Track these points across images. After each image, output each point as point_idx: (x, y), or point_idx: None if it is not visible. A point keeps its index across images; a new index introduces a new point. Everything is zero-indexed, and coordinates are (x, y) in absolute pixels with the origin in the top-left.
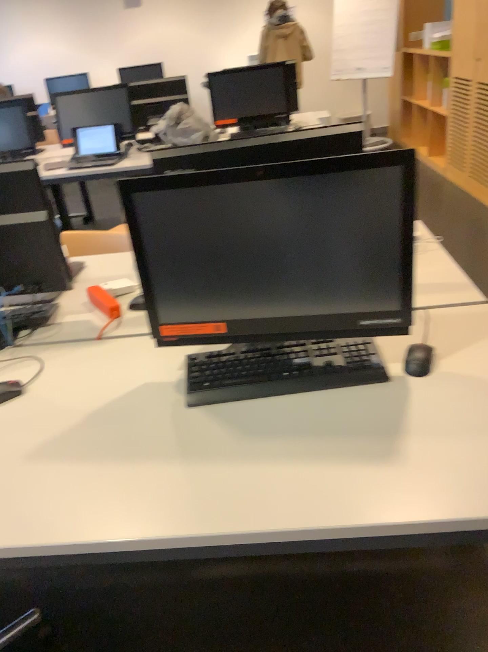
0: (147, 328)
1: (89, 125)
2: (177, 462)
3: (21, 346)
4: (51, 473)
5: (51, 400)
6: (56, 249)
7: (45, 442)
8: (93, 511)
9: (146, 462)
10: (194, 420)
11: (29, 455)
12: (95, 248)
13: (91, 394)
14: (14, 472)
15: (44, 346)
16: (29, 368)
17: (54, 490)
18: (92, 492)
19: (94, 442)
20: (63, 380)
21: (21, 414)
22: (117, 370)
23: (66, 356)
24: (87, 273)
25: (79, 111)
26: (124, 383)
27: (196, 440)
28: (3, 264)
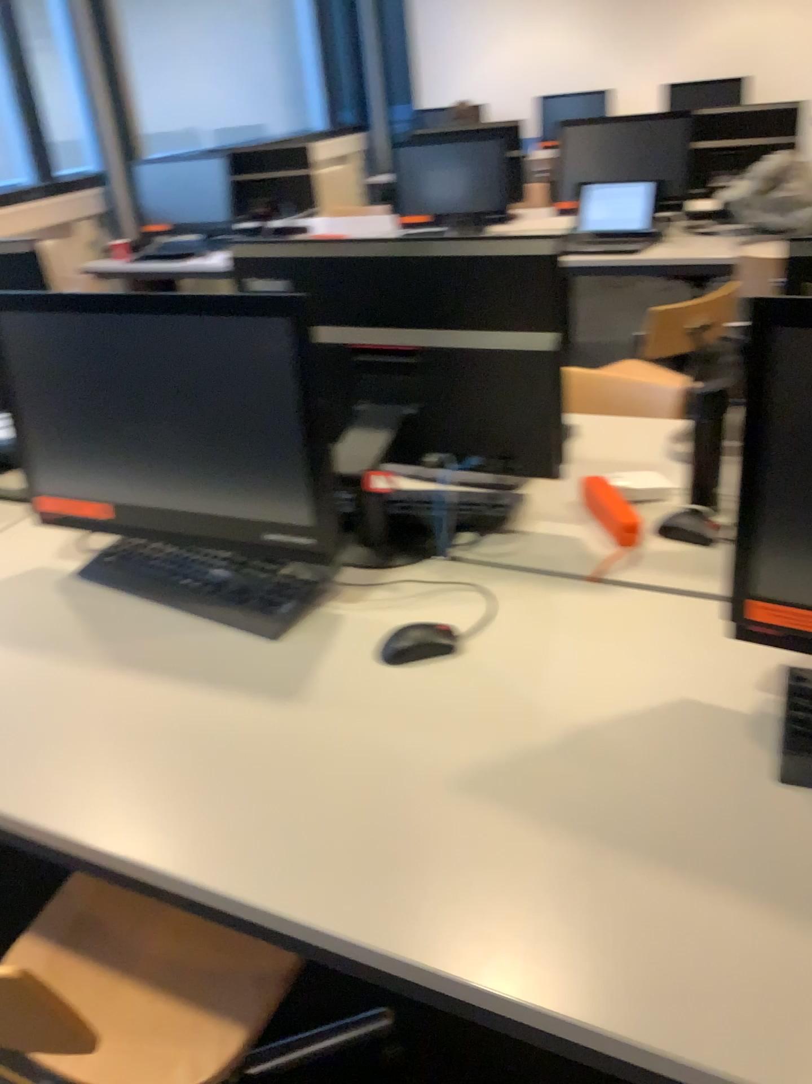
0: (692, 579)
1: (604, 179)
2: (751, 899)
3: (457, 560)
4: (493, 830)
5: (503, 679)
6: (551, 400)
7: (487, 762)
8: (570, 946)
9: (683, 874)
10: (790, 811)
11: (458, 779)
12: (591, 400)
13: (576, 687)
14: (430, 804)
15: (497, 570)
16: (469, 605)
17: (498, 869)
18: (570, 902)
19: (579, 792)
20: (526, 646)
21: (449, 692)
22: (628, 652)
23: (534, 599)
24: (577, 445)
25: (592, 155)
26: (641, 683)
27: (793, 859)
28: (457, 413)
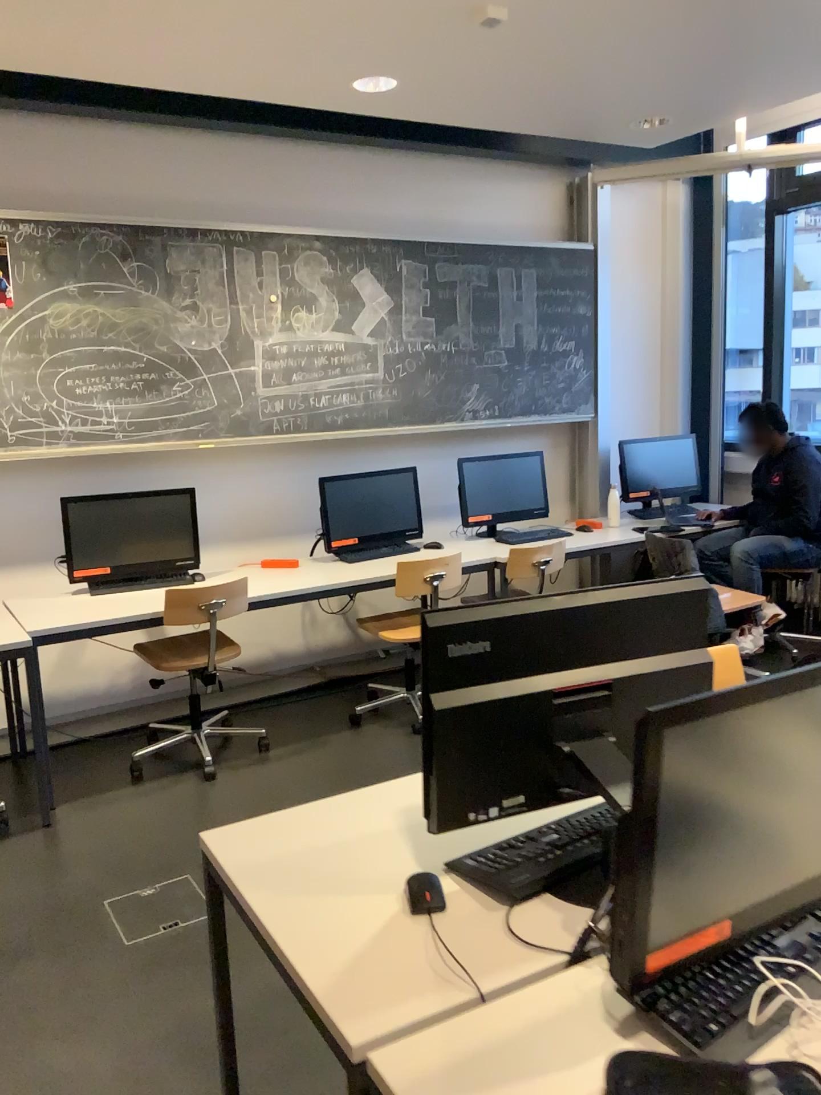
0: None
1: None
2: None
3: None
4: None
5: None
6: None
7: None
8: None
9: None
10: None
11: None
12: None
13: None
14: None
15: None
16: None
17: None
18: None
19: None
20: None
21: None
22: None
23: None
24: None
25: None
26: None
27: None
28: None
